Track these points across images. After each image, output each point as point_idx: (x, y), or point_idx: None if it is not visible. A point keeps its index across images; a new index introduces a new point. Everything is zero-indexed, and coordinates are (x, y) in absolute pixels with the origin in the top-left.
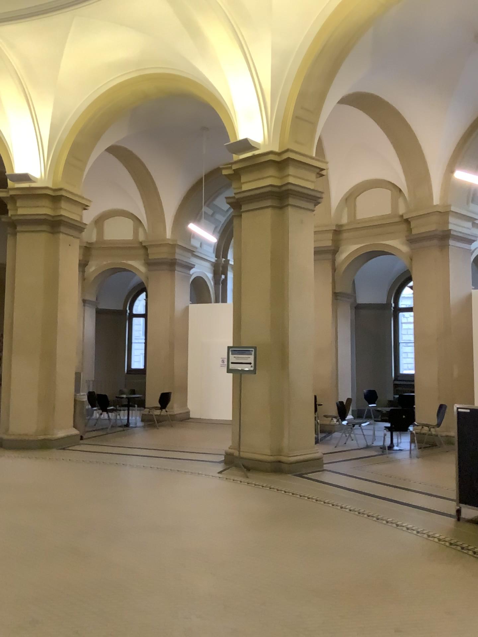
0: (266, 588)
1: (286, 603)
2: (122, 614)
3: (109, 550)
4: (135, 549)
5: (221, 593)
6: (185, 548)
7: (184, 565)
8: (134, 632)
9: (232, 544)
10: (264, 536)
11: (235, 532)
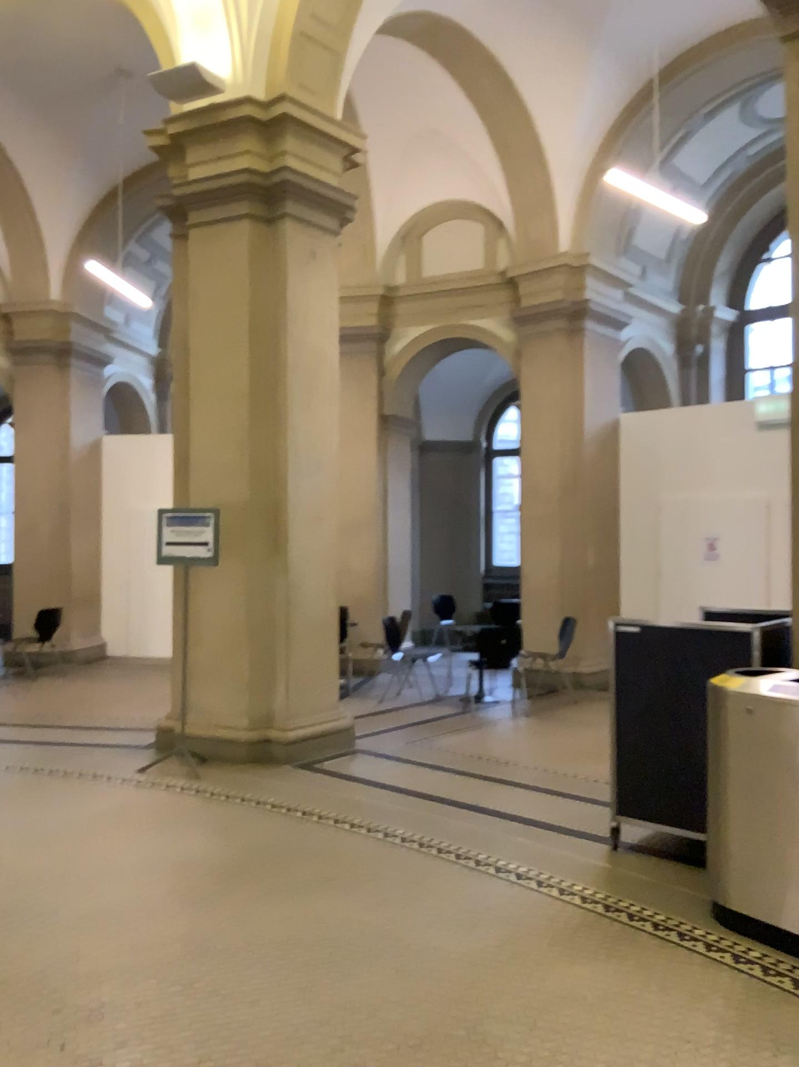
0: None
1: None
2: None
3: None
4: None
5: None
6: (8, 980)
7: None
8: None
9: (131, 957)
10: (211, 927)
11: (143, 924)
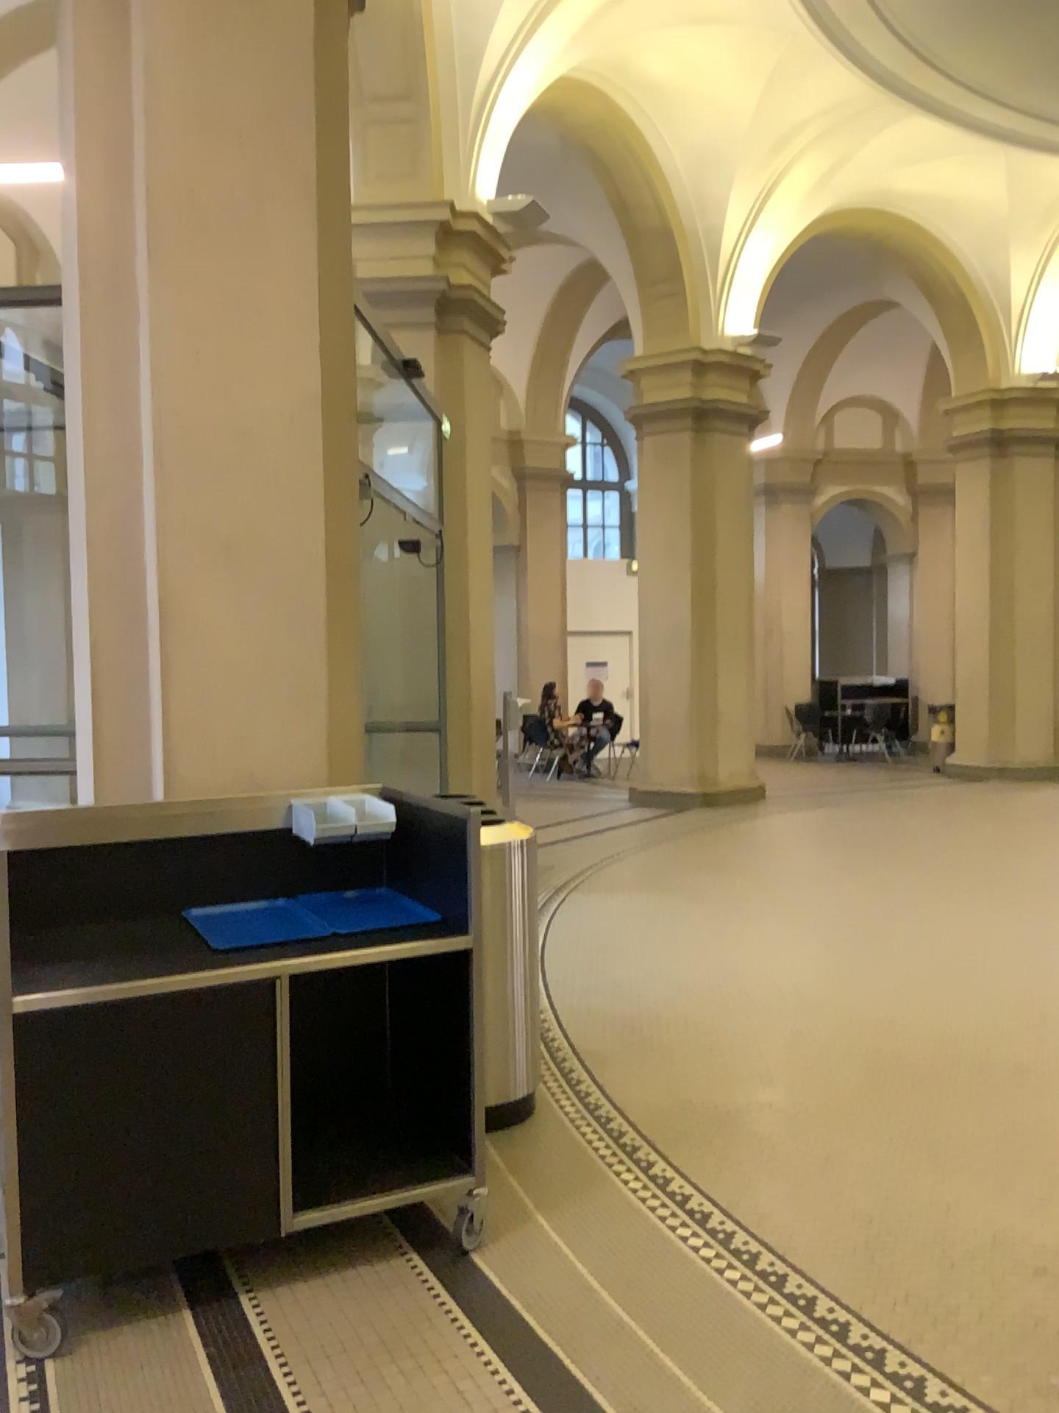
0: None
1: None
2: None
3: None
4: None
5: None
6: None
7: None
8: None
9: None
10: None
11: None
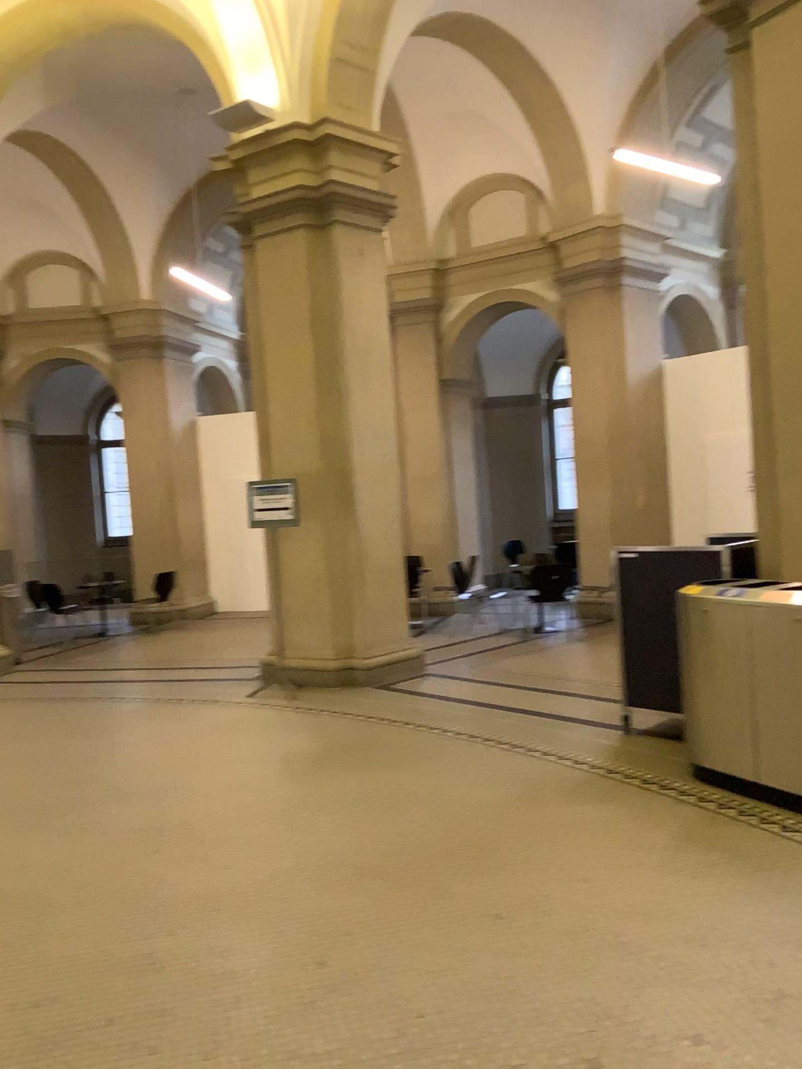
0: (294, 870)
1: (322, 889)
2: (39, 939)
3: (30, 840)
4: (78, 833)
5: (216, 887)
6: (165, 822)
7: (159, 849)
8: (53, 966)
9: (248, 808)
10: (305, 789)
11: (255, 788)
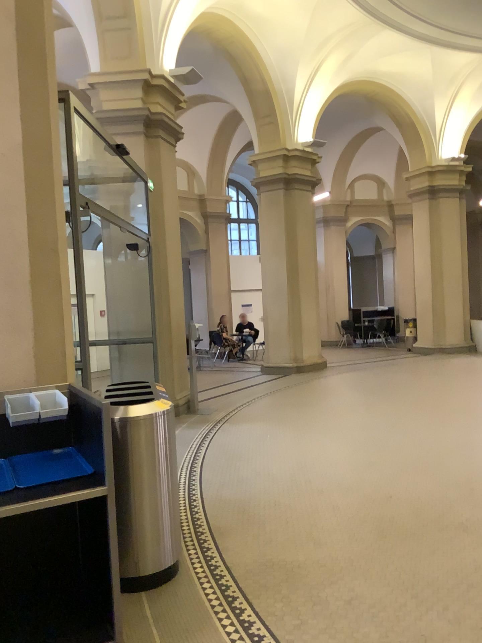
0: None
1: None
2: None
3: None
4: None
5: None
6: None
7: None
8: None
9: None
10: None
11: None
